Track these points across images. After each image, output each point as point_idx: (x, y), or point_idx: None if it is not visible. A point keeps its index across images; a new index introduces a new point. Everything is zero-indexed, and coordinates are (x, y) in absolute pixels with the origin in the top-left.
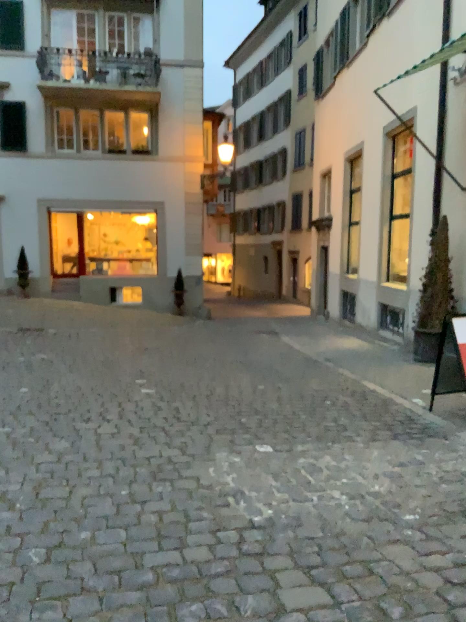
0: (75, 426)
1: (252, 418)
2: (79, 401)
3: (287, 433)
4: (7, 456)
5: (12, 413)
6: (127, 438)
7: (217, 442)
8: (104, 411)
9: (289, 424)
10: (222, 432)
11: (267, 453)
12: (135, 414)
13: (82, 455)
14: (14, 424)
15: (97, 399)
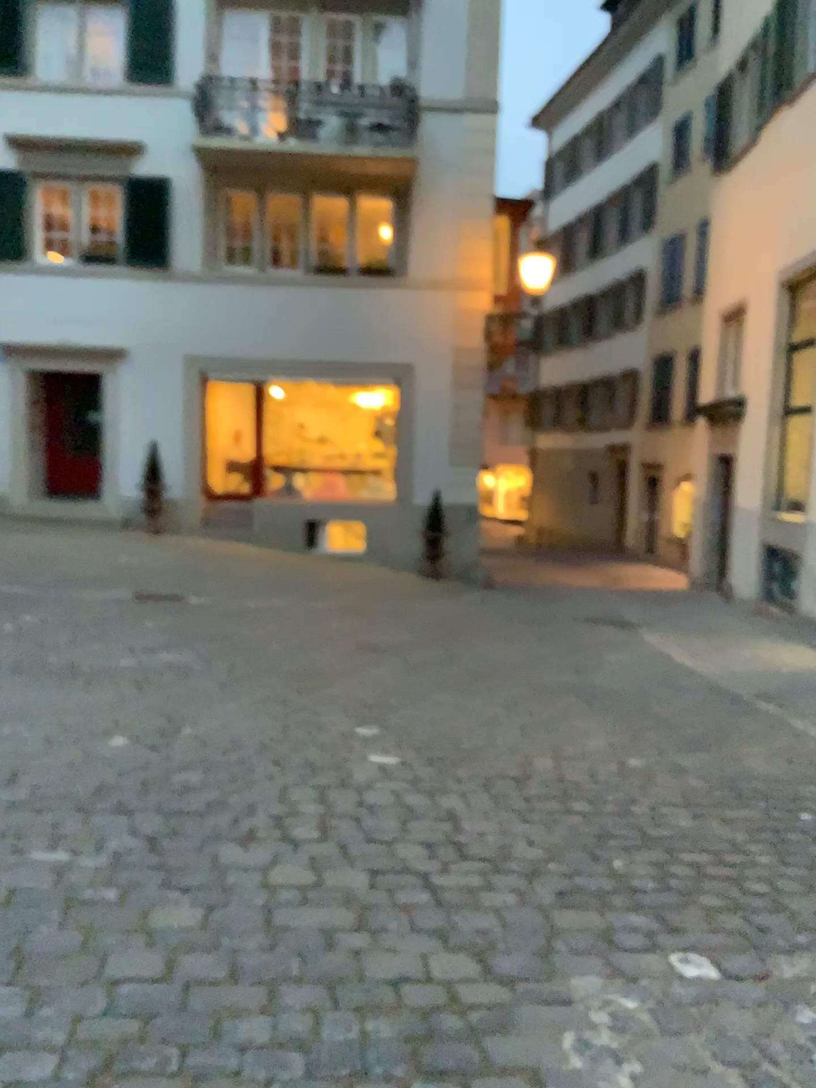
0: (215, 859)
1: (642, 859)
2: (233, 782)
3: (741, 916)
4: (37, 952)
5: (80, 806)
6: (340, 909)
7: (568, 939)
8: (286, 815)
9: (735, 884)
10: (576, 904)
11: (709, 989)
12: (359, 828)
13: (225, 963)
14: (77, 844)
15: (272, 779)
